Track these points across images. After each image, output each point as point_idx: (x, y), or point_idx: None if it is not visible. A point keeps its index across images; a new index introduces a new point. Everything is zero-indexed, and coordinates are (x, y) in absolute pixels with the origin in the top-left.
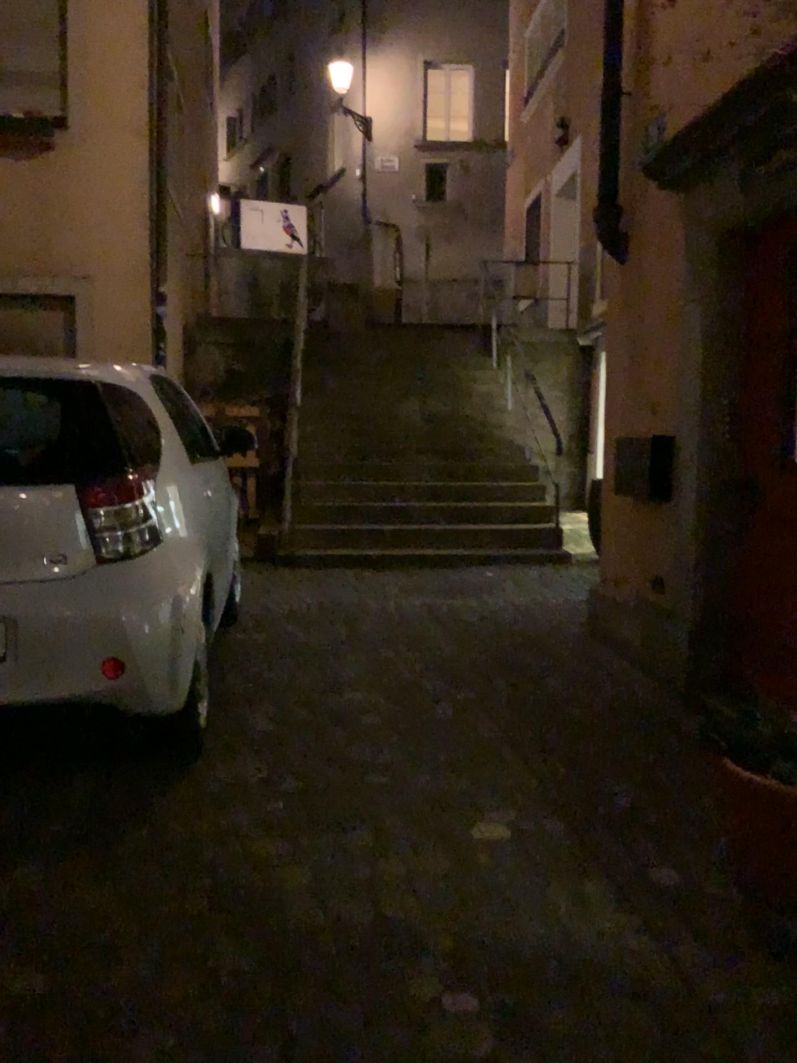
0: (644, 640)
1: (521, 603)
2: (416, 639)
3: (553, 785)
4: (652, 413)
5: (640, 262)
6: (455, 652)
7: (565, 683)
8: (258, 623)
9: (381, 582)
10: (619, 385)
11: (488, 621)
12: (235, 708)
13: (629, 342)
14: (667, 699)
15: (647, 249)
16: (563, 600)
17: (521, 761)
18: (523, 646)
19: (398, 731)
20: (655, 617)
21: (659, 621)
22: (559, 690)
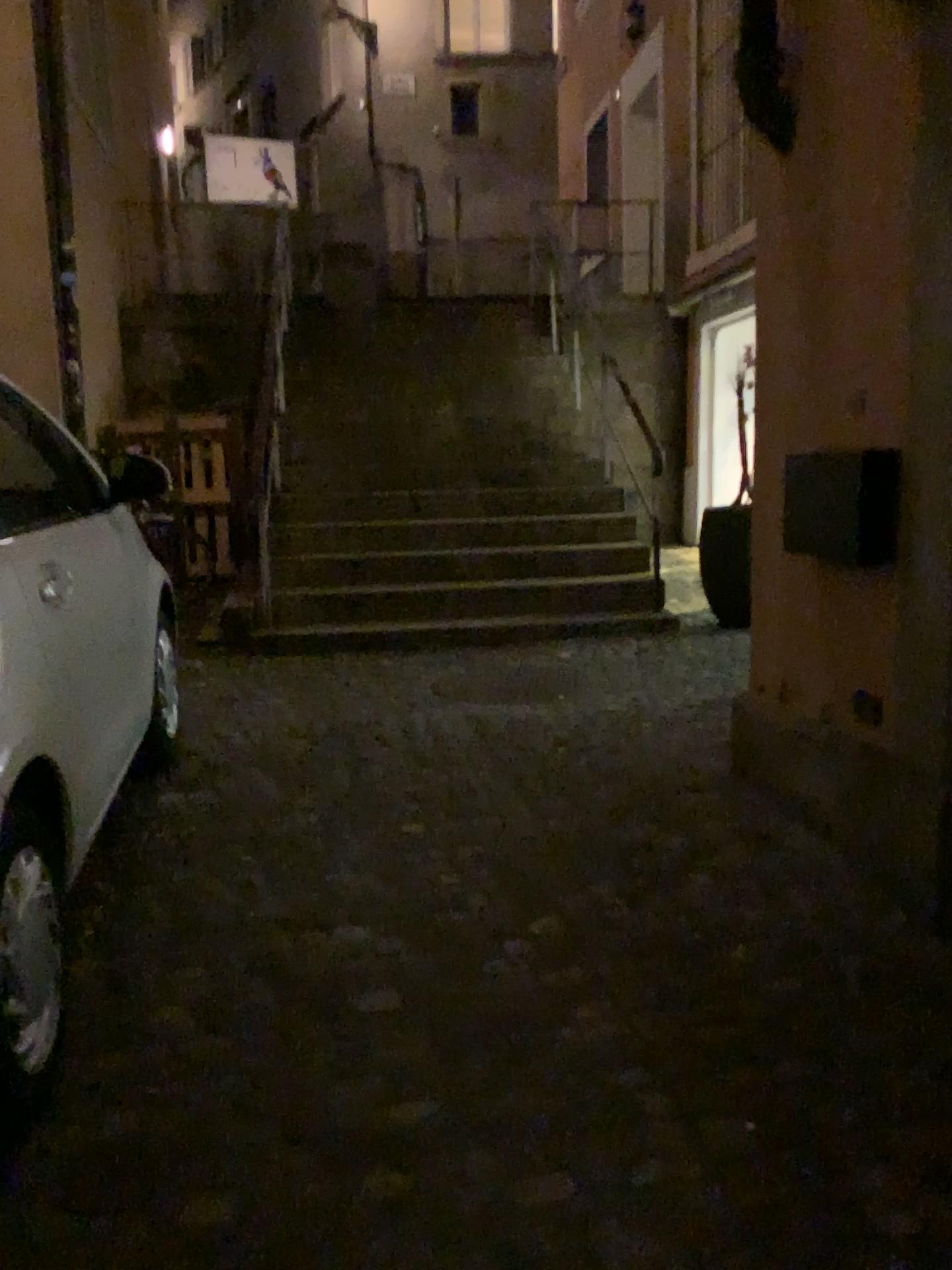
0: (845, 801)
1: (619, 708)
2: (459, 792)
3: (746, 1185)
4: (853, 408)
5: (824, 143)
6: (524, 818)
7: (716, 882)
8: (206, 766)
9: (404, 678)
10: (783, 363)
11: (571, 746)
12: (134, 977)
13: (802, 289)
14: (905, 919)
15: (841, 116)
16: (679, 699)
17: (672, 1106)
18: (633, 797)
19: (431, 1030)
20: (866, 763)
21: (874, 771)
22: (709, 901)
